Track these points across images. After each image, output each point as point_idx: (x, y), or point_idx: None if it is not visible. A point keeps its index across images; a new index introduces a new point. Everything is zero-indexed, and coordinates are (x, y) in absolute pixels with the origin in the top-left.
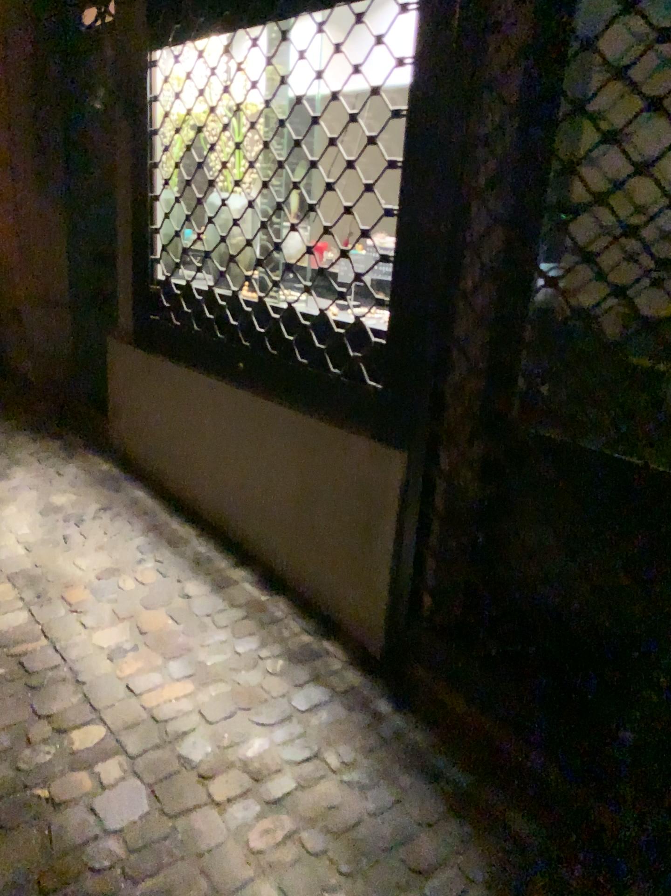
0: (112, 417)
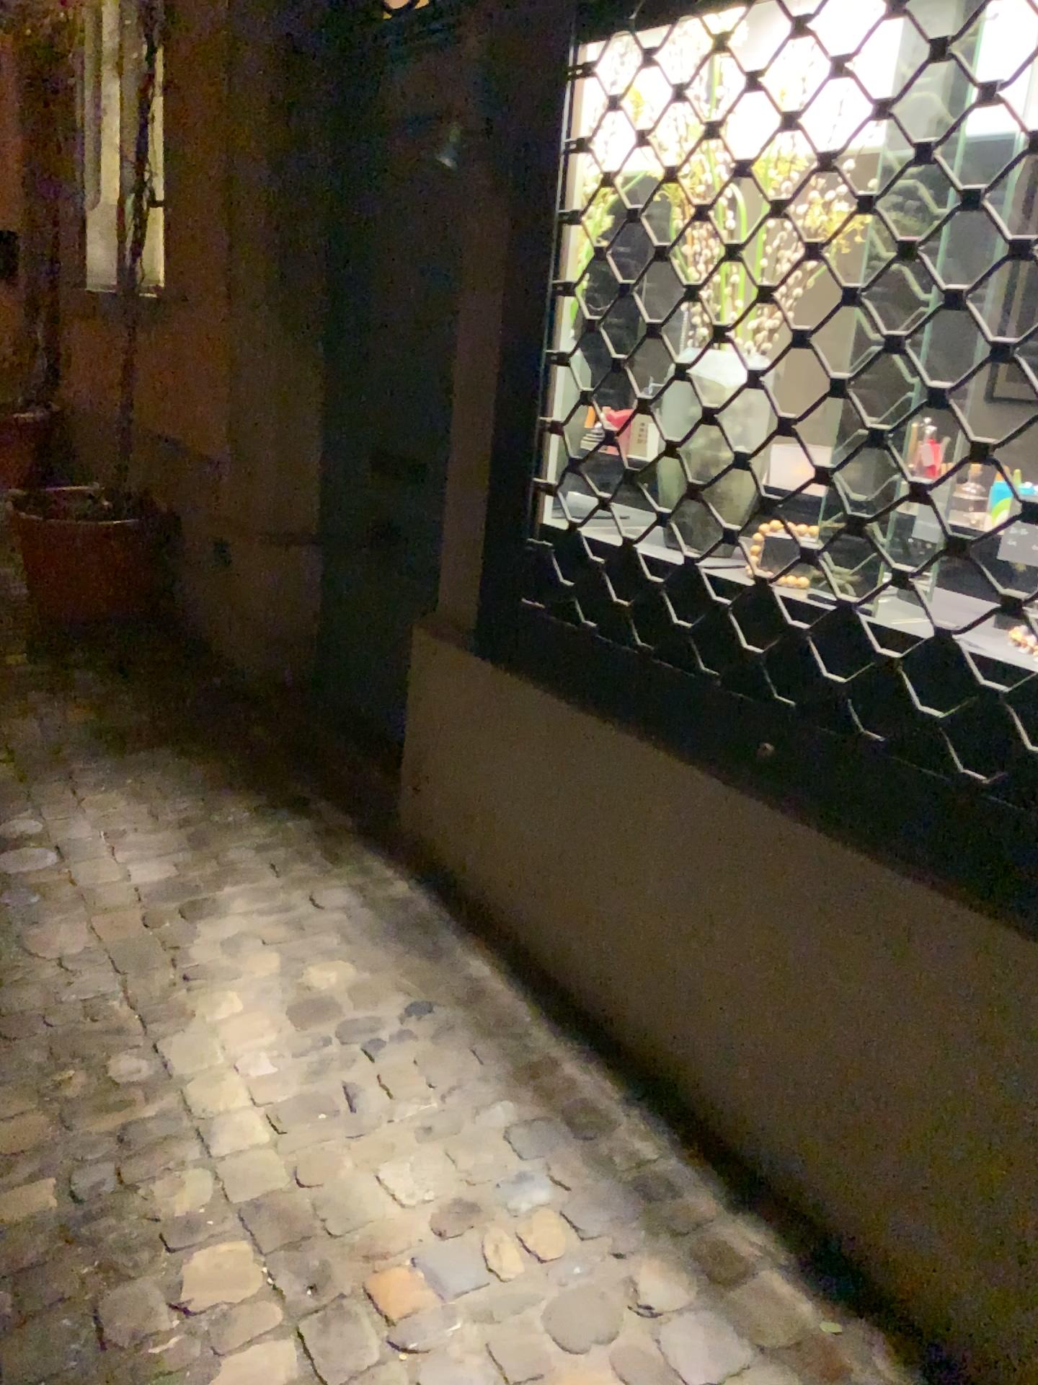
0: (418, 785)
